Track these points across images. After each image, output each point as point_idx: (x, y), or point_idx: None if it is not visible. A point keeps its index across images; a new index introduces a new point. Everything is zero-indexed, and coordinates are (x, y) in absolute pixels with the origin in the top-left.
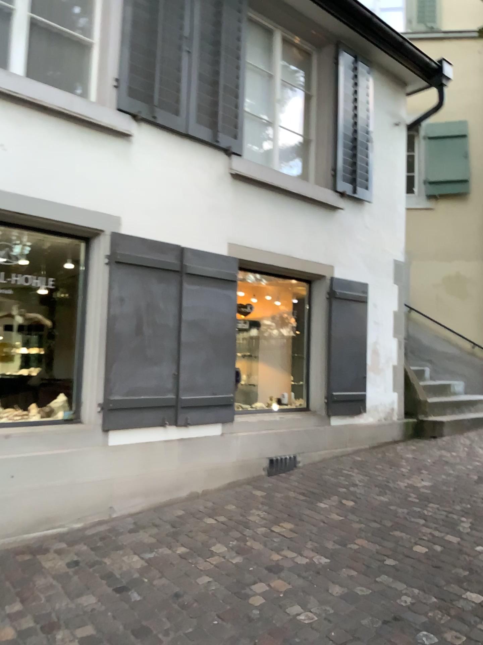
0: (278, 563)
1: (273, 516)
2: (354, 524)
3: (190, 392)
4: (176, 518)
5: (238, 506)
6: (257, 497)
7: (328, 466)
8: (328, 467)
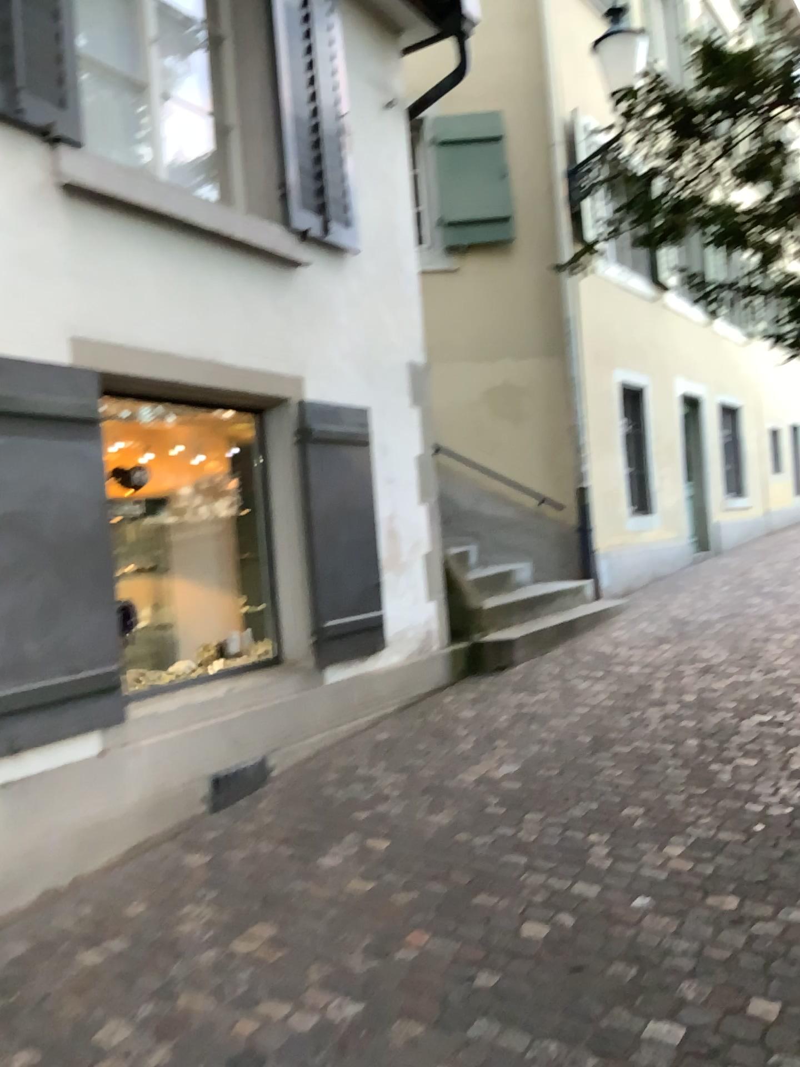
0: (251, 1045)
1: (230, 913)
2: (399, 898)
3: (18, 675)
4: (10, 967)
5: (152, 901)
6: (193, 871)
7: (328, 768)
8: (328, 769)
